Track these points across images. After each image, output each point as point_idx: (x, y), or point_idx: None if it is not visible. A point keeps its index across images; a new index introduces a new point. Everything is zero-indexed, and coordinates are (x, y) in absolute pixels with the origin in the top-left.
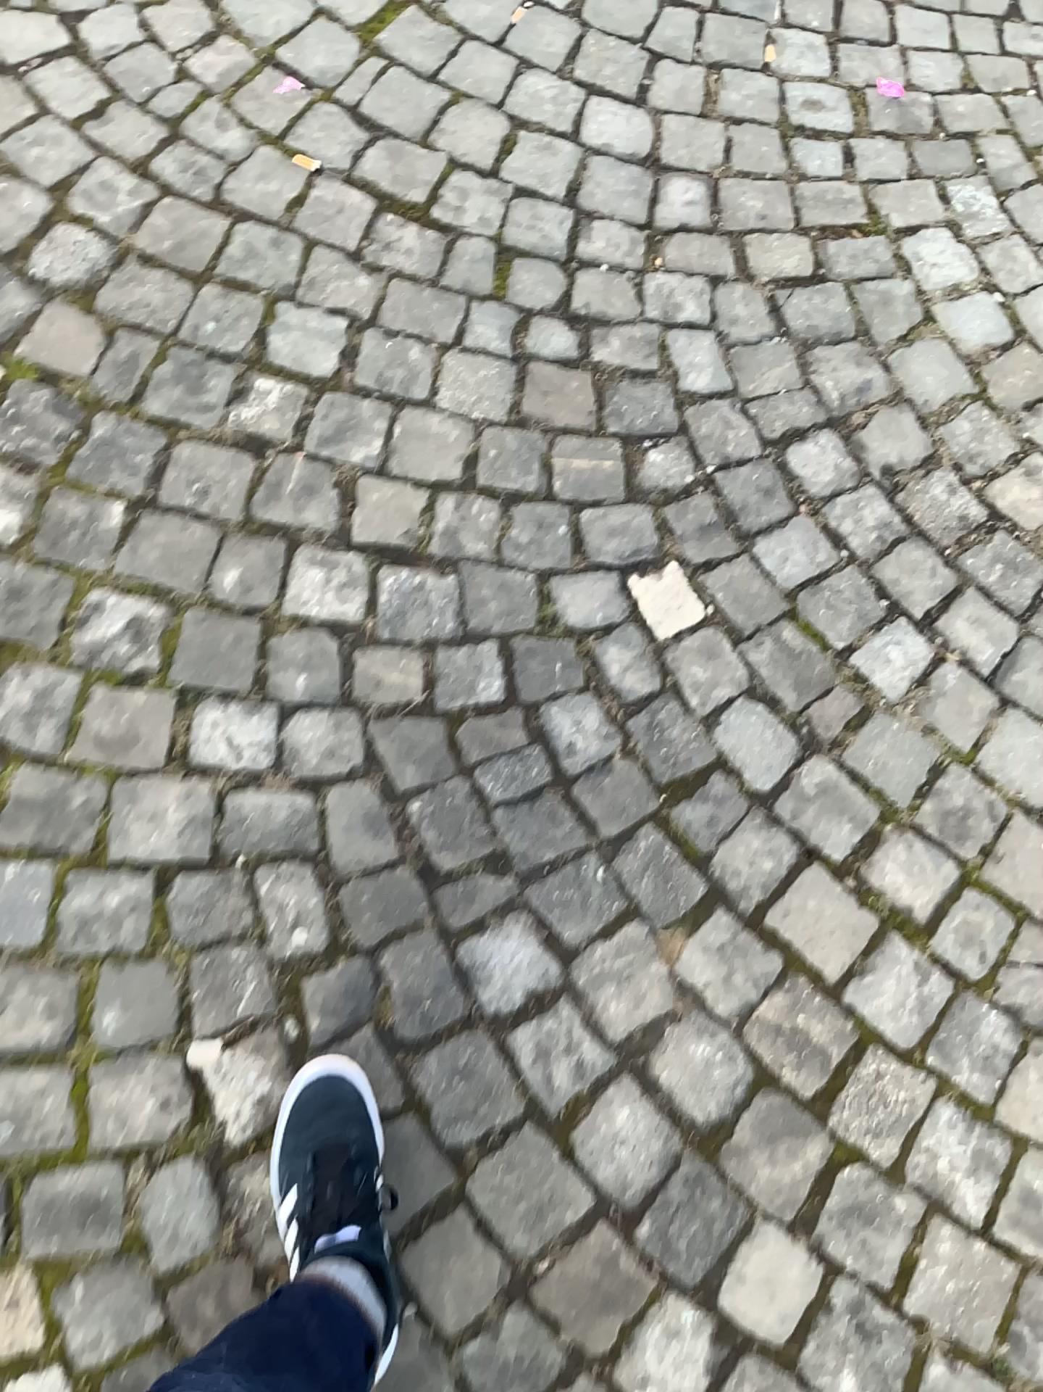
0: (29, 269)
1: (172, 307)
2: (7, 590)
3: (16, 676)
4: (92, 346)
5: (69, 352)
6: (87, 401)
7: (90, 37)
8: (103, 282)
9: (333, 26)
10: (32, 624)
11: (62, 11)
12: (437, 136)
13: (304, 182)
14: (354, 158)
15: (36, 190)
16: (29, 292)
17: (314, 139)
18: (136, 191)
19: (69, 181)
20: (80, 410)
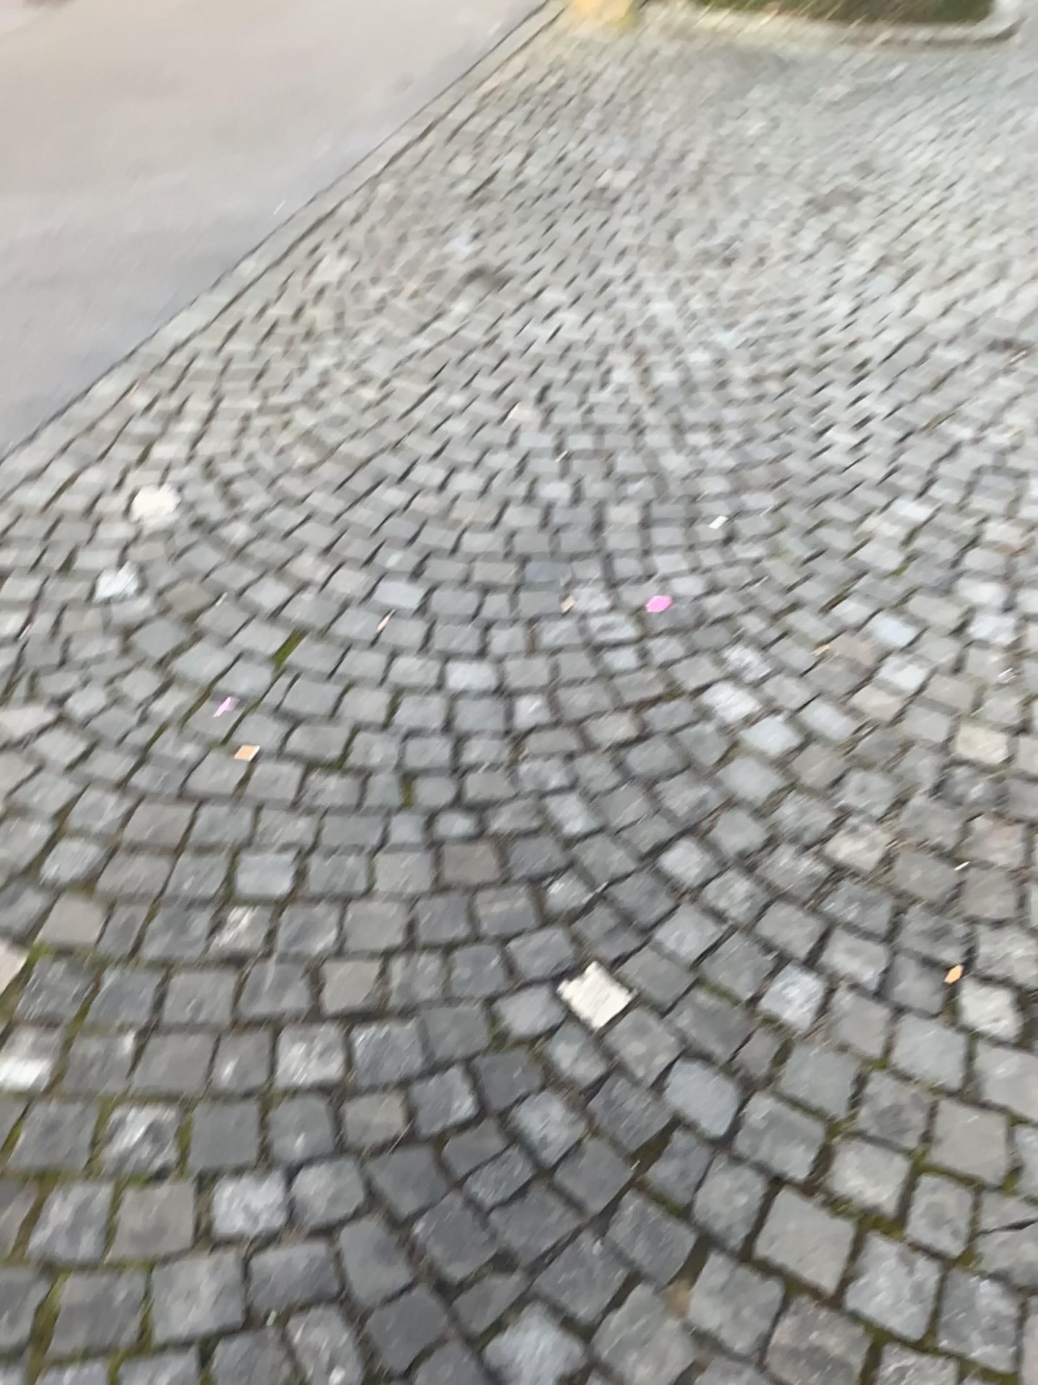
0: (40, 876)
1: (154, 875)
2: (42, 1126)
3: (56, 1198)
4: (96, 919)
5: (78, 928)
6: (95, 961)
7: (73, 710)
8: (99, 871)
9: (249, 660)
10: (66, 1149)
11: (51, 699)
12: (338, 710)
13: (244, 765)
14: (279, 740)
15: (42, 820)
16: (41, 893)
17: (248, 735)
18: (118, 802)
19: (66, 807)
20: (90, 969)
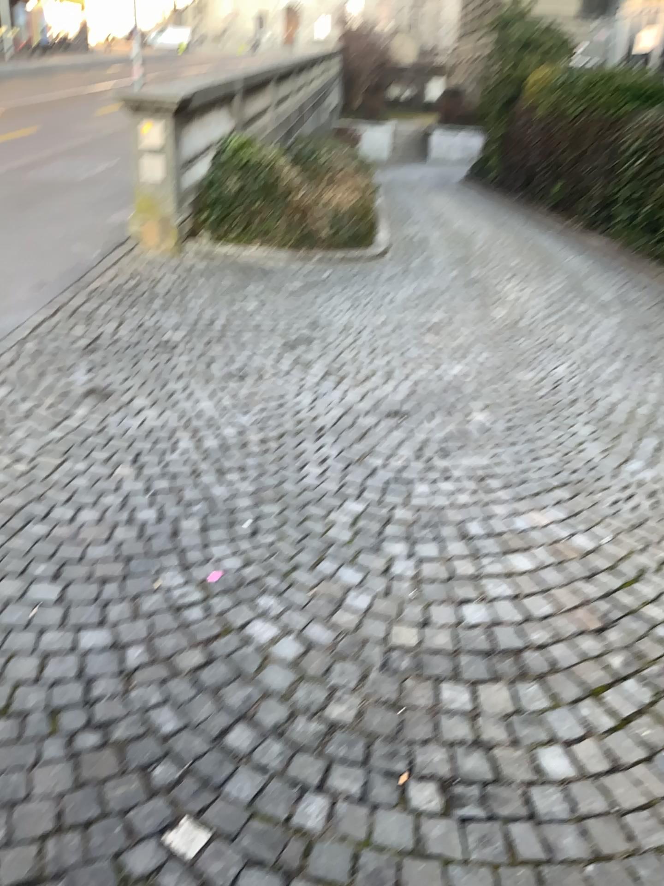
0: None
1: None
2: None
3: None
4: None
5: None
6: None
7: None
8: None
9: None
10: None
11: None
12: (3, 674)
13: None
14: None
15: None
16: None
17: None
18: None
19: None
20: None
